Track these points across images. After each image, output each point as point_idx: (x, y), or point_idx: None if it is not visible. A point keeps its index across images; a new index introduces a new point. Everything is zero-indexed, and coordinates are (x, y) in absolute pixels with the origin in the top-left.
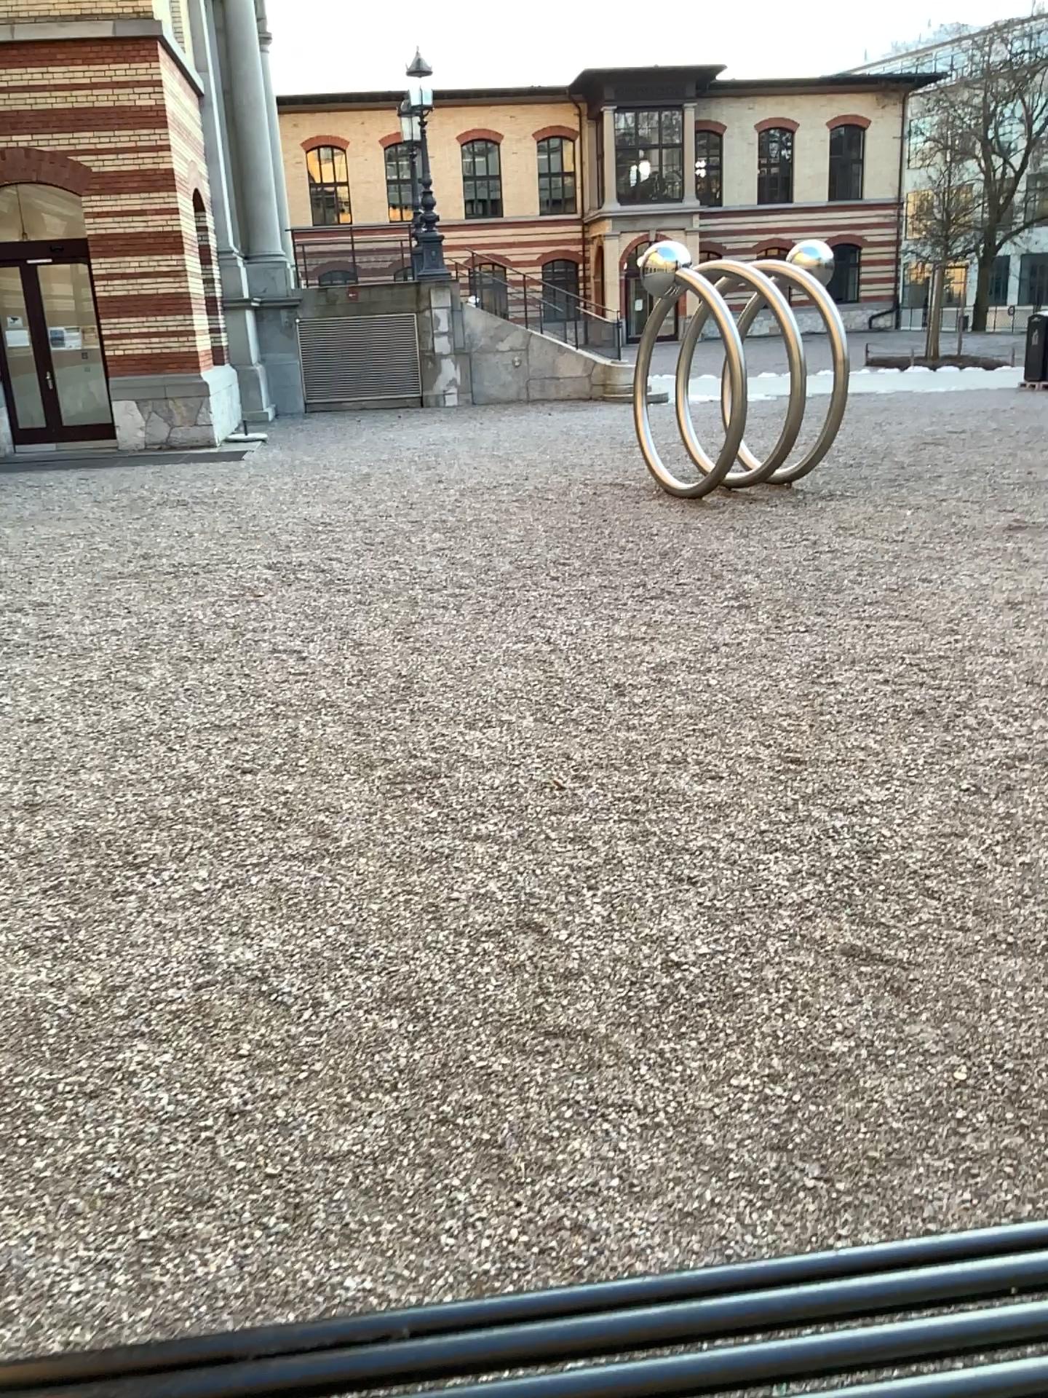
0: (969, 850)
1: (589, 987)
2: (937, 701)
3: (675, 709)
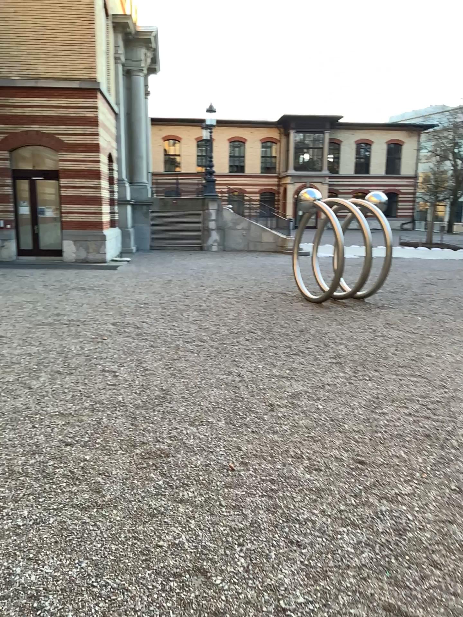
0: (455, 529)
1: (228, 616)
2: (435, 427)
3: (298, 420)
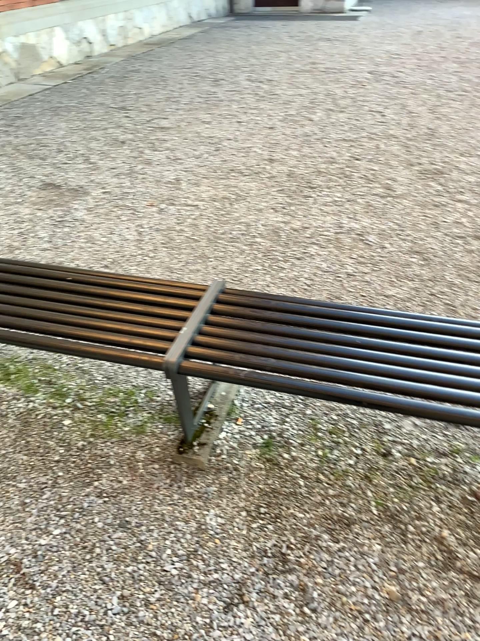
0: None
1: None
2: None
3: None
